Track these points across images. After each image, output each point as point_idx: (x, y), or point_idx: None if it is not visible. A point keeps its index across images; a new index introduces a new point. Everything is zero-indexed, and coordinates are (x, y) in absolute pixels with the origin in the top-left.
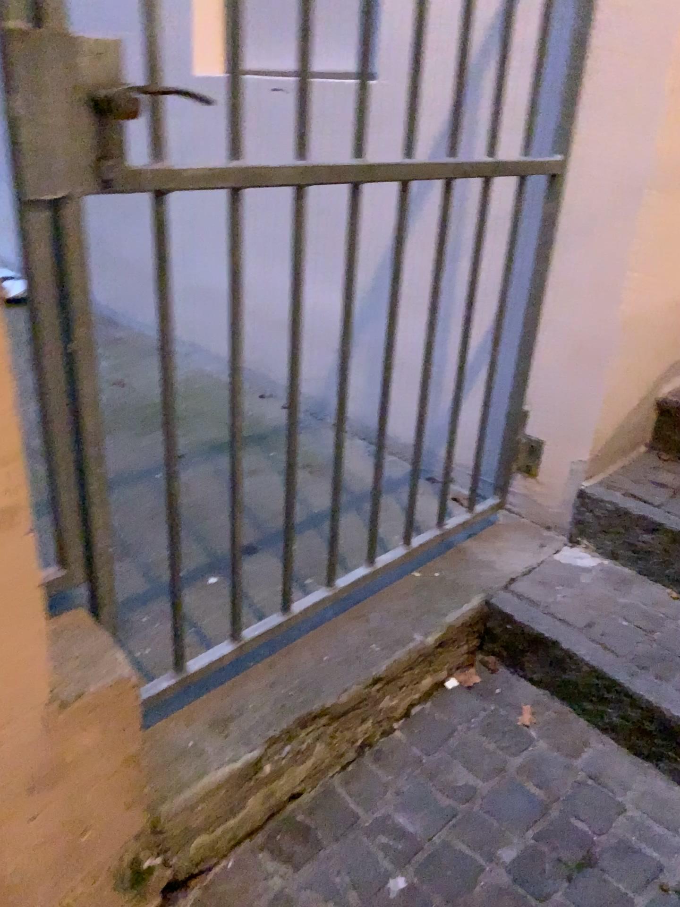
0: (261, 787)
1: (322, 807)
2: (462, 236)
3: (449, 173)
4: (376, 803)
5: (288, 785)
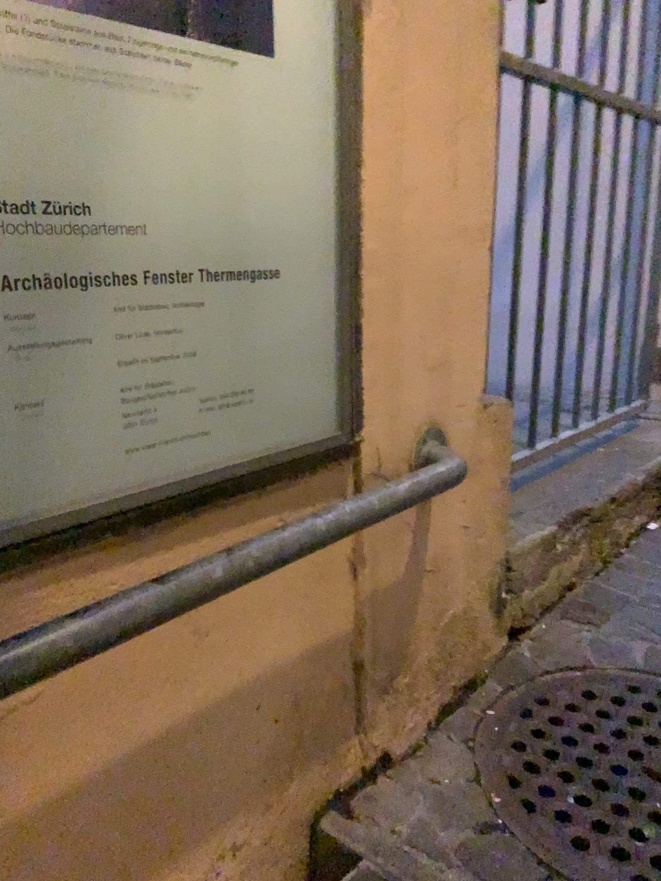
0: (555, 563)
1: (598, 589)
2: (581, 195)
3: (618, 103)
4: (639, 584)
5: (569, 570)
